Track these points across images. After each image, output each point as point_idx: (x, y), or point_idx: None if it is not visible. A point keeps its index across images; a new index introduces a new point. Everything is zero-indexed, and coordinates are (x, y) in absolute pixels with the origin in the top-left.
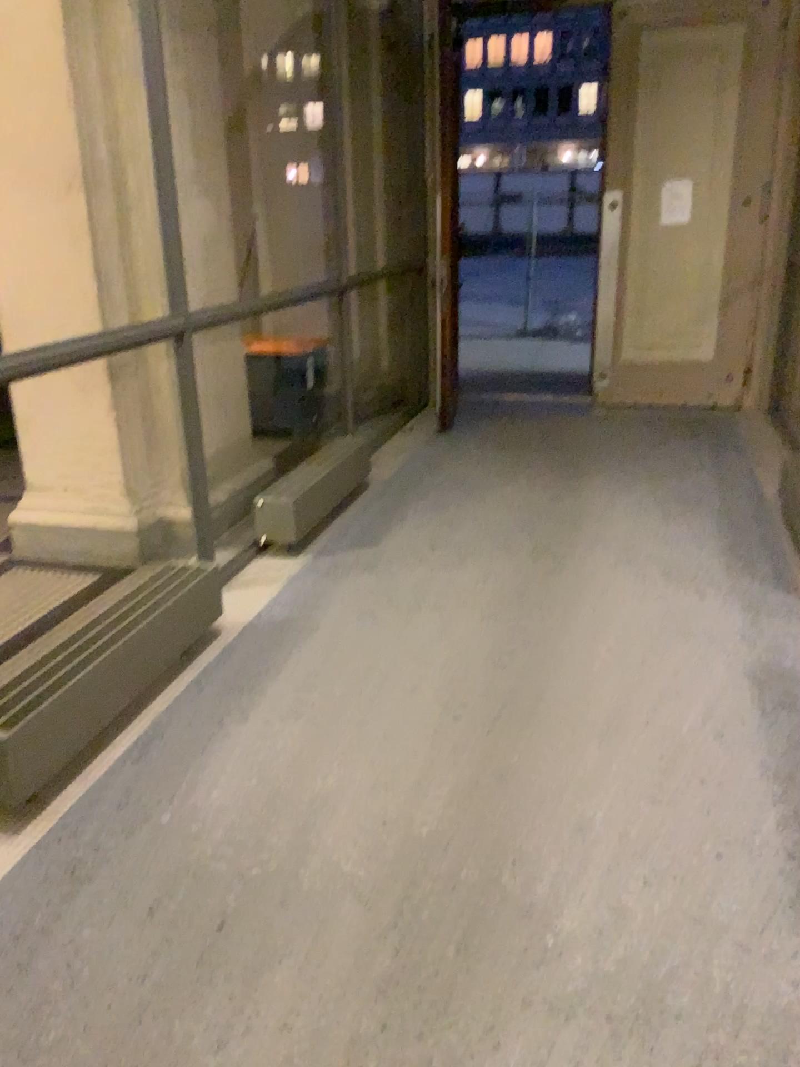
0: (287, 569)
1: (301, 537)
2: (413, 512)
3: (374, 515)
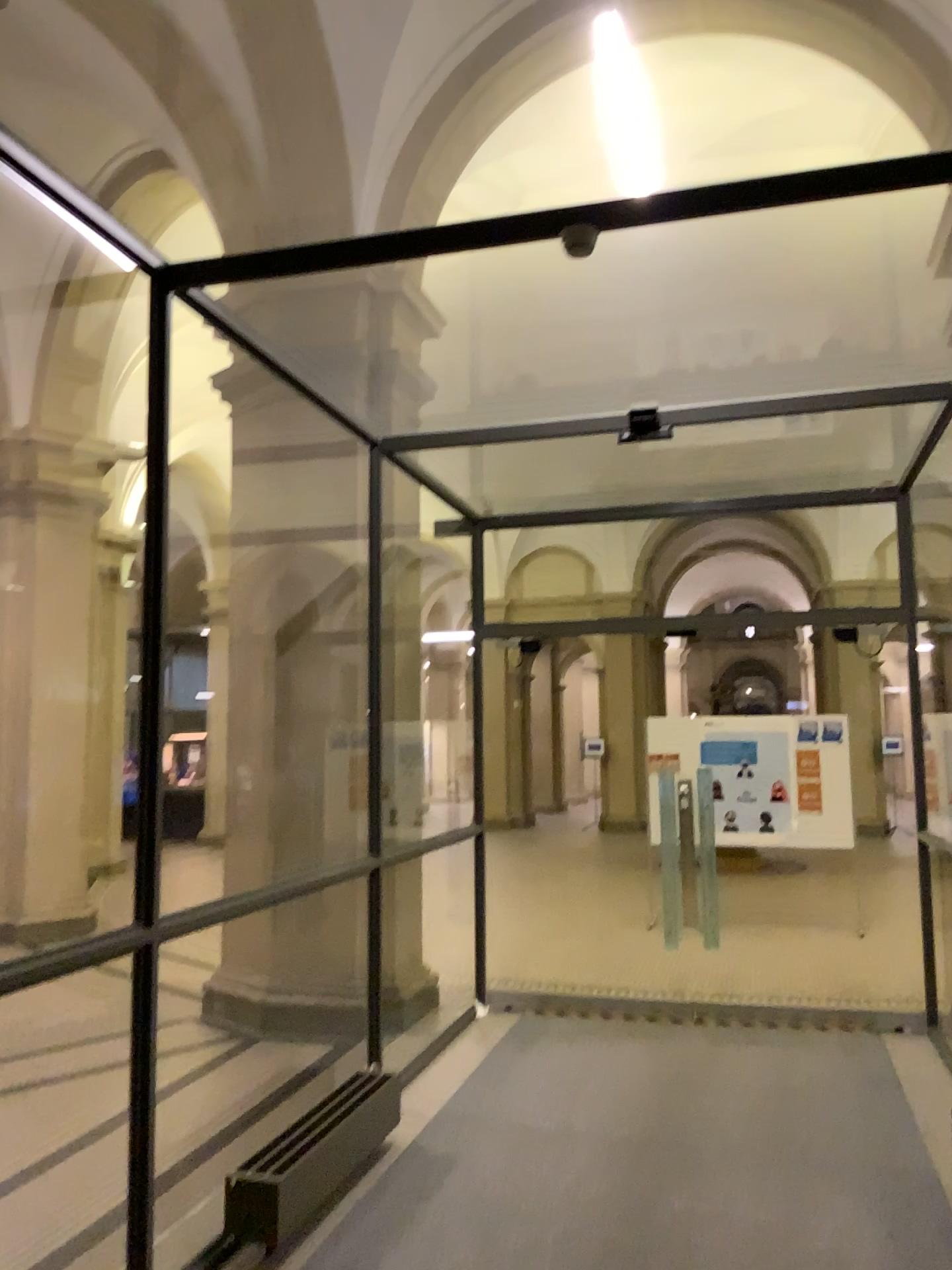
0: None
1: None
2: None
3: None
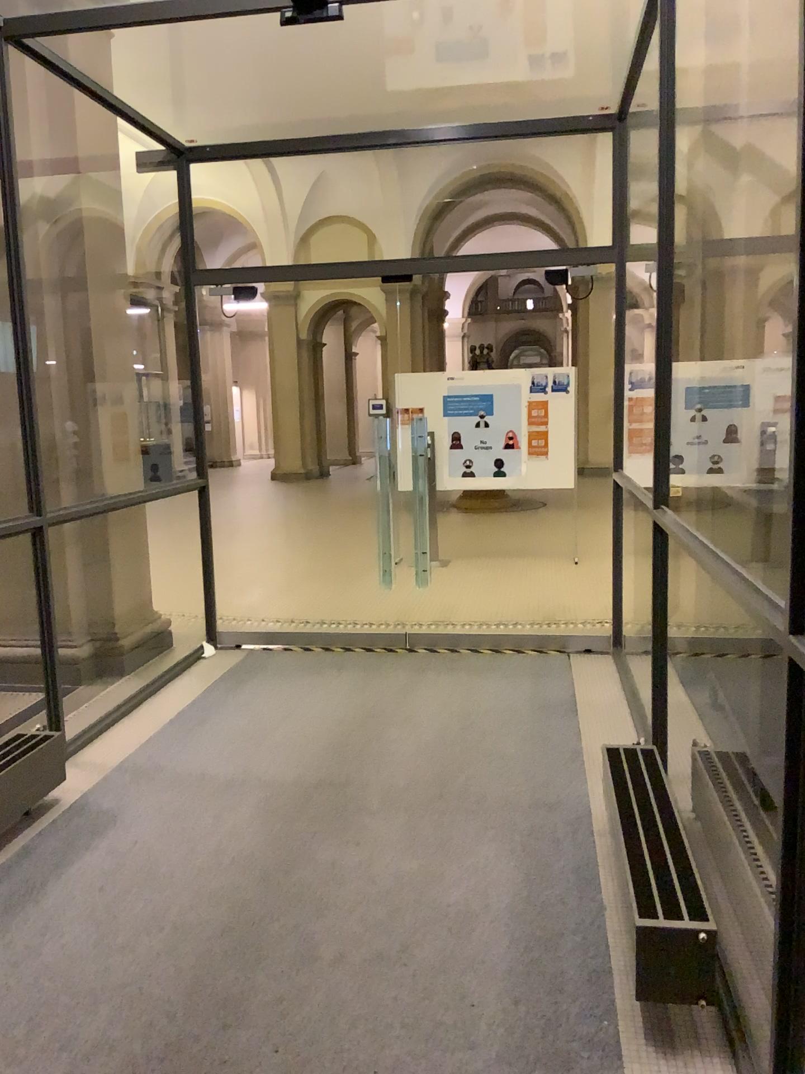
0: None
1: None
2: None
3: None
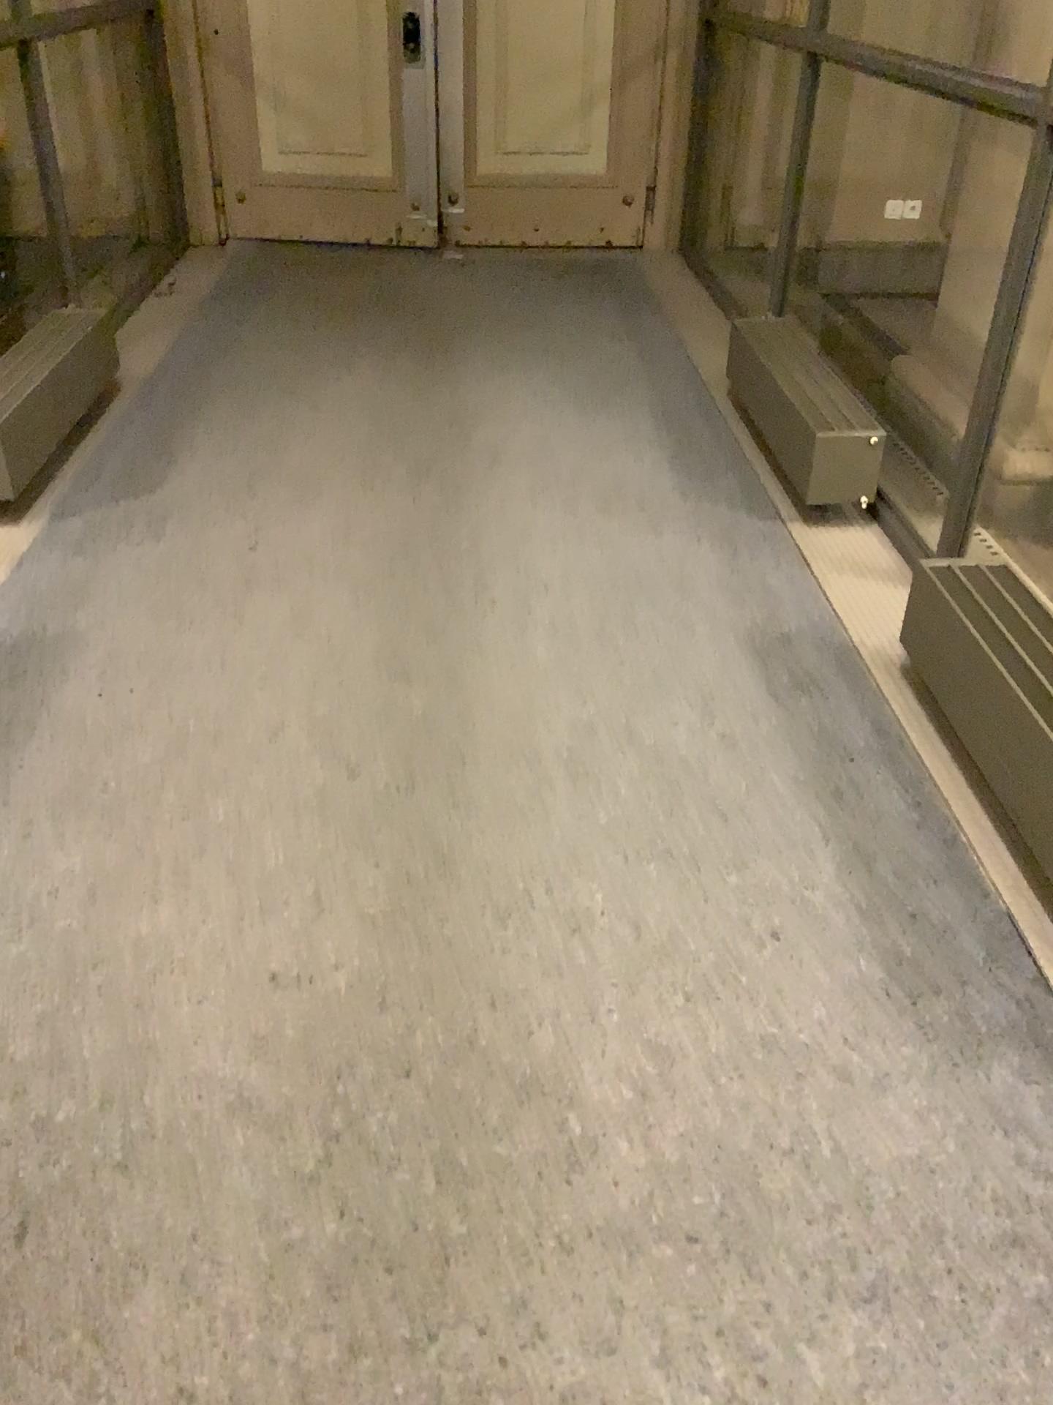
0: (7, 548)
1: (21, 489)
2: (206, 433)
3: (142, 442)
